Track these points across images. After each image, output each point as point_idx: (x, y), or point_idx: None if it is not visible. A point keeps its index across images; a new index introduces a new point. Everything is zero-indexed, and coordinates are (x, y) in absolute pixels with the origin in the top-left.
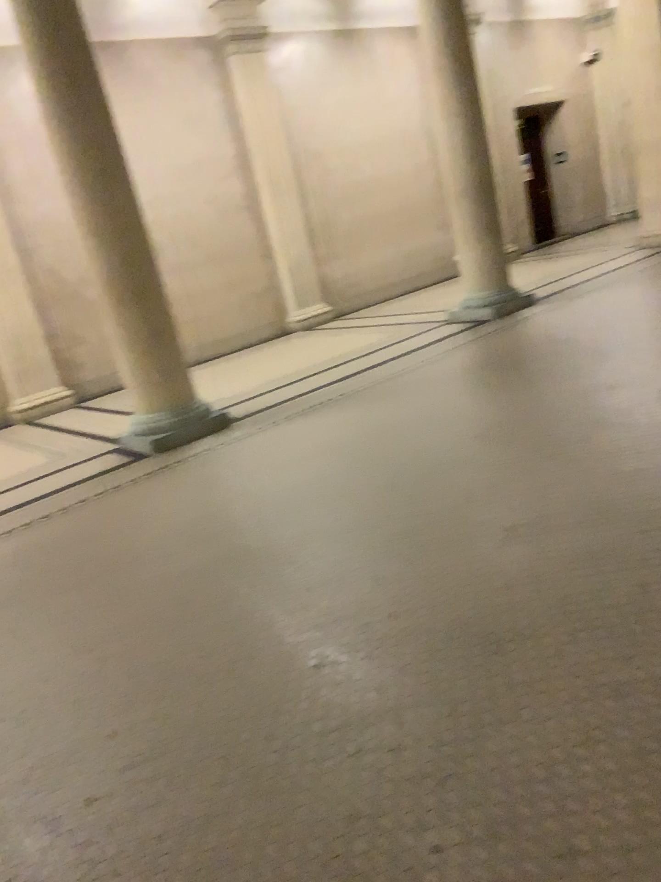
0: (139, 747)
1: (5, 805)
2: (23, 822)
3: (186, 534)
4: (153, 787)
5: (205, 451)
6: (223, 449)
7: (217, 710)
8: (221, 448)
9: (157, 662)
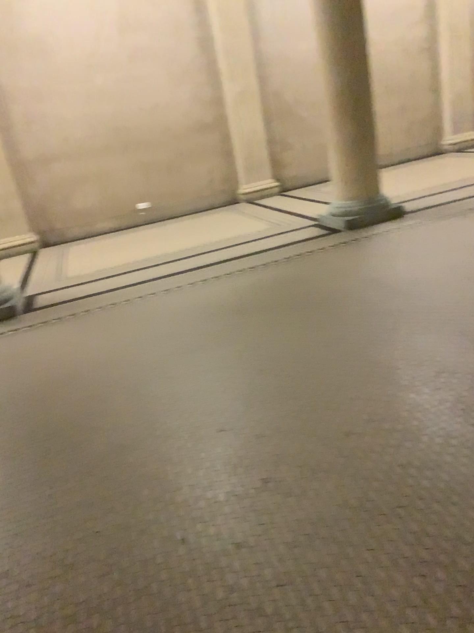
0: (380, 409)
1: (293, 422)
2: (309, 434)
3: (384, 284)
4: (396, 434)
5: (387, 231)
6: (402, 232)
7: (436, 398)
8: (400, 231)
9: (381, 360)
